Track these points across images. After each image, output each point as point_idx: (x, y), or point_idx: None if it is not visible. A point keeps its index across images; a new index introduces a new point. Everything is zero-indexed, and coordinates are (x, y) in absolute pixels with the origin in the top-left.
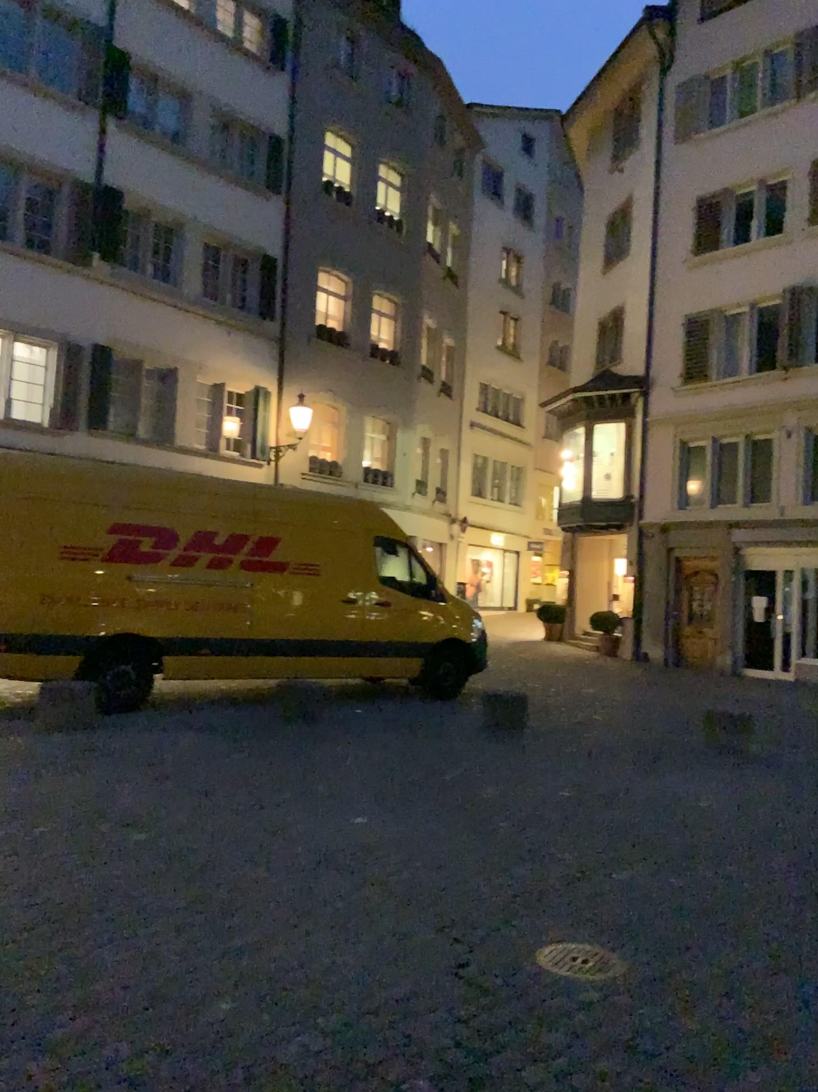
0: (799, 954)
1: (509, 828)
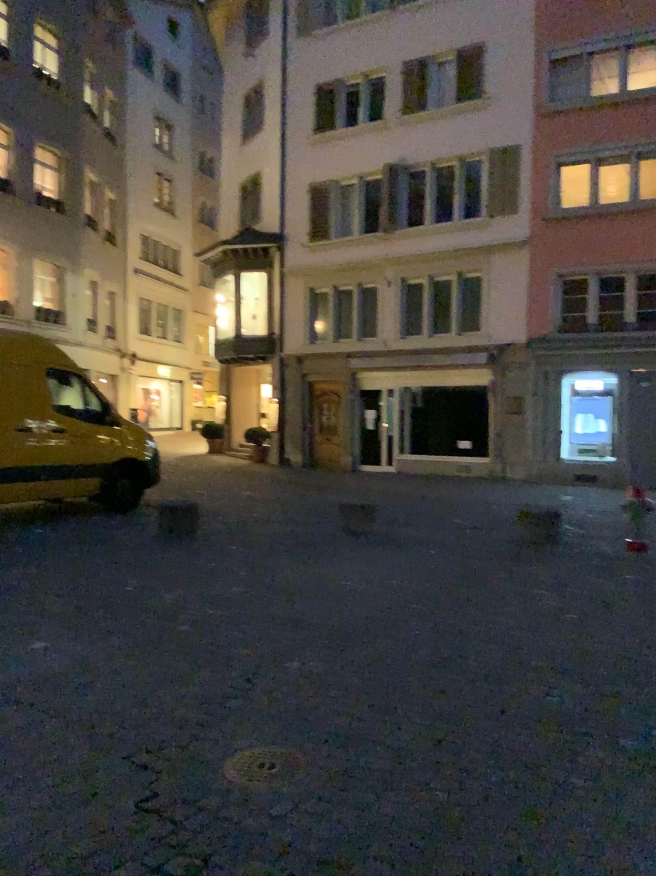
0: (459, 716)
1: (194, 630)
